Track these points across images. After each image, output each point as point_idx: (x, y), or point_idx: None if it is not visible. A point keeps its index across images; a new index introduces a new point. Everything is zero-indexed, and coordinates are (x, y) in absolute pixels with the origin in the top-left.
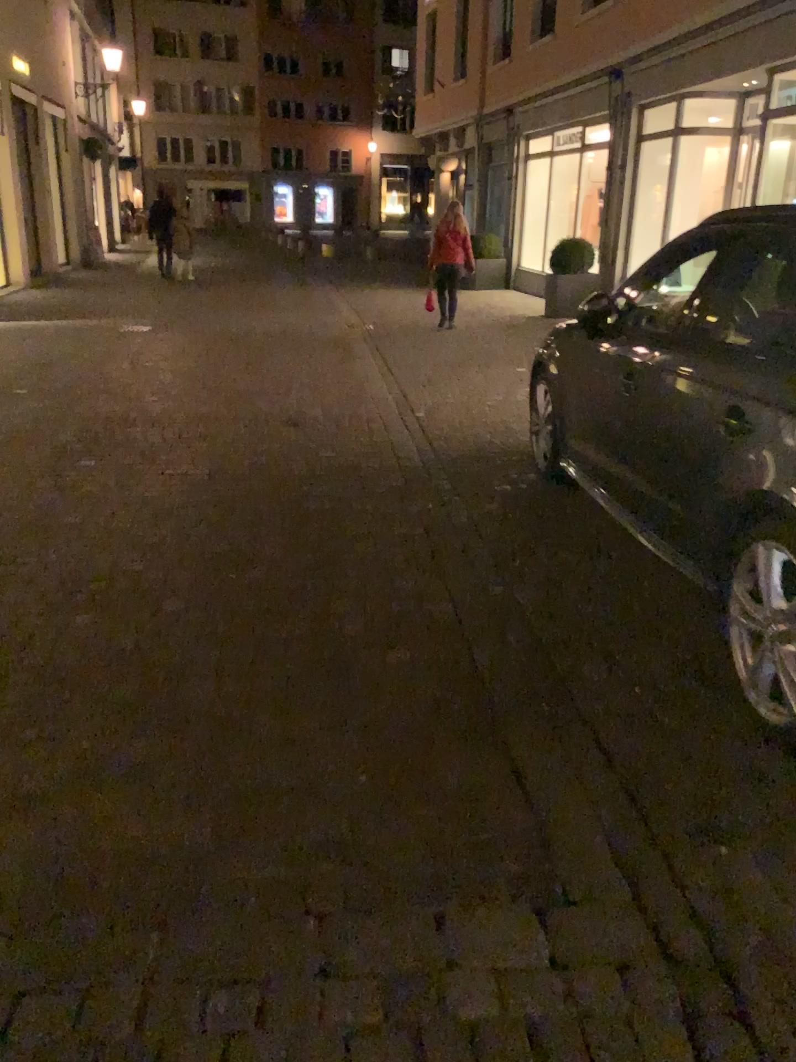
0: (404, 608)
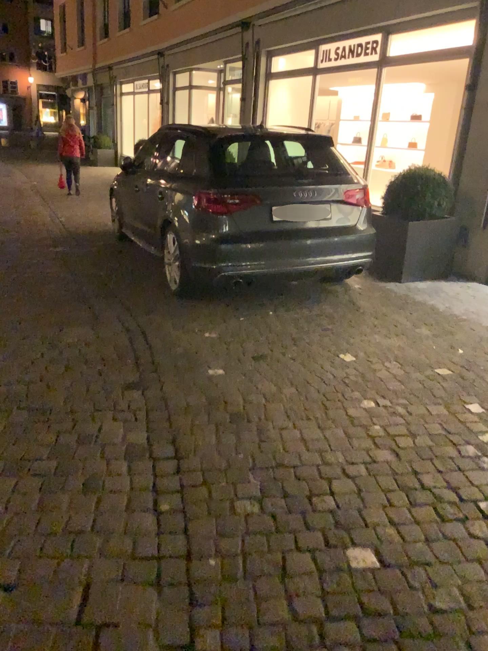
0: (47, 275)
